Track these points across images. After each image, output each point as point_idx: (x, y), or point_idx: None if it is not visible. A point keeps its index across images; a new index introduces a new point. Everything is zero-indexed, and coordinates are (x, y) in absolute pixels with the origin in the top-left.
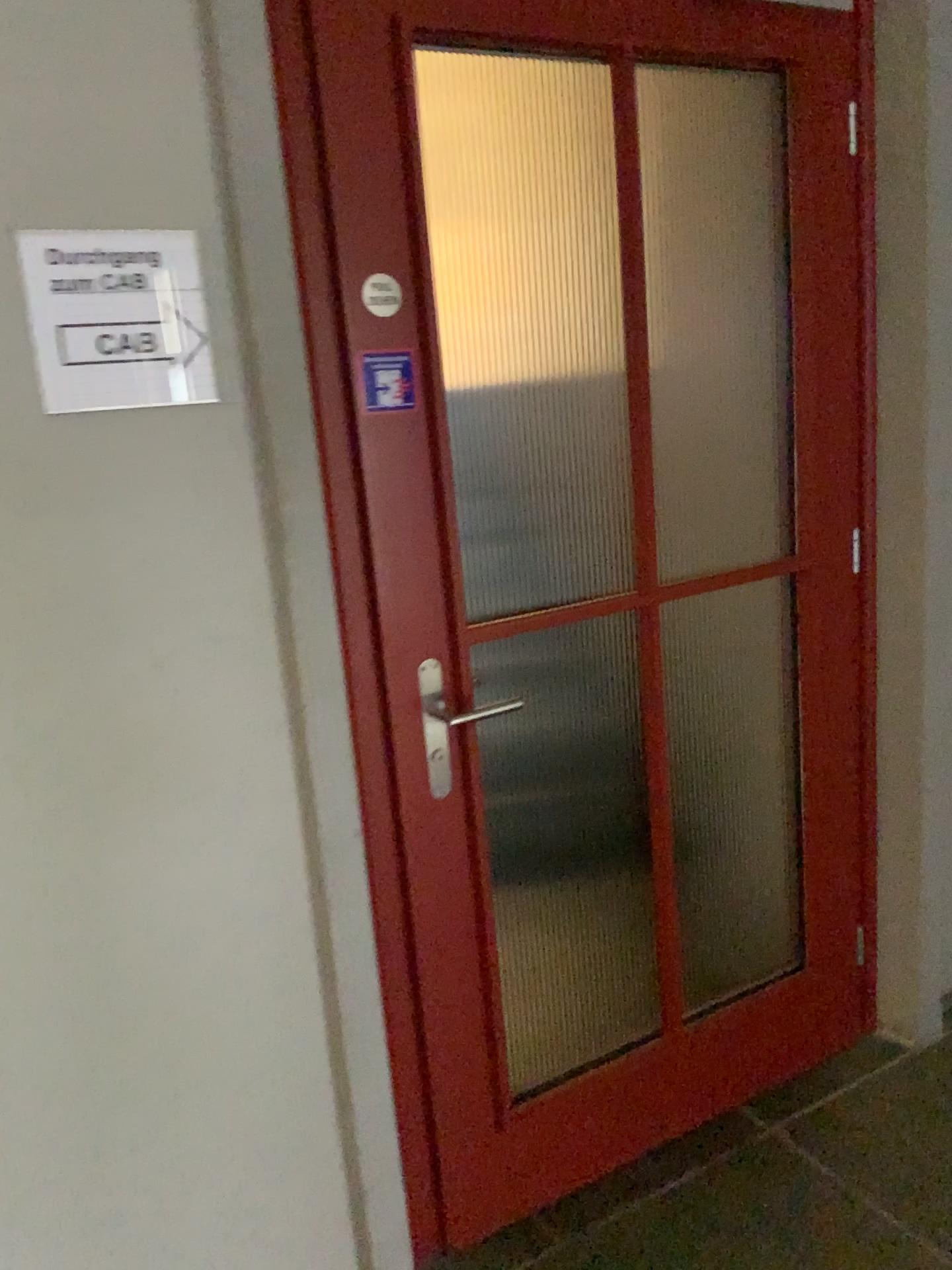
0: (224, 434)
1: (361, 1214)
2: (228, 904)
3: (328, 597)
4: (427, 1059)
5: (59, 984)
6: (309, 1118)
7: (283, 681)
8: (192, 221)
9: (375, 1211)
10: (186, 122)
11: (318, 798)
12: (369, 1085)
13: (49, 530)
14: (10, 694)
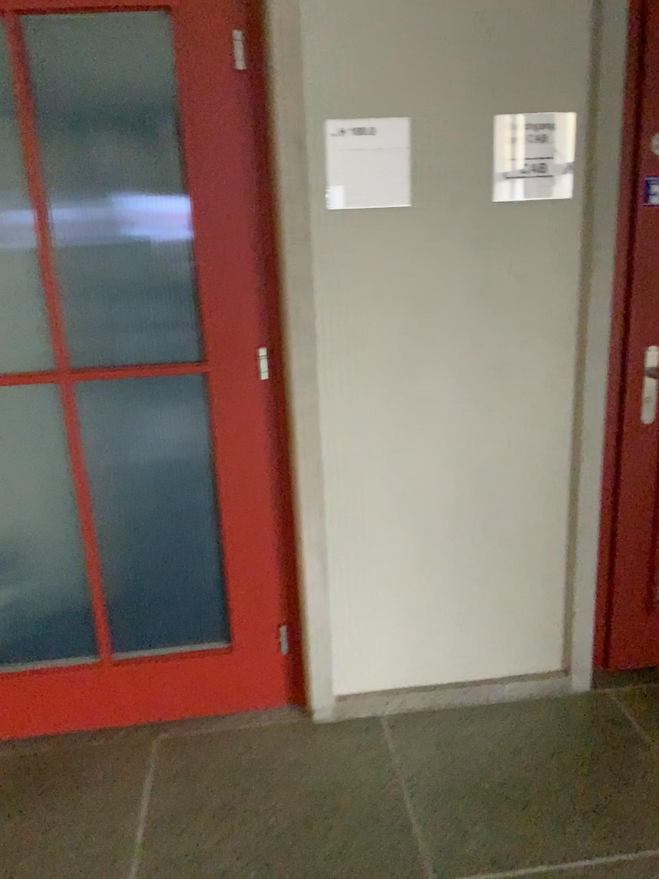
0: (570, 215)
1: (569, 627)
2: (533, 451)
3: (609, 303)
4: (614, 563)
5: (454, 469)
6: (553, 569)
7: (578, 344)
8: (573, 107)
9: (577, 627)
10: (579, 57)
11: (586, 405)
12: (586, 561)
13: (485, 256)
14: (456, 331)
